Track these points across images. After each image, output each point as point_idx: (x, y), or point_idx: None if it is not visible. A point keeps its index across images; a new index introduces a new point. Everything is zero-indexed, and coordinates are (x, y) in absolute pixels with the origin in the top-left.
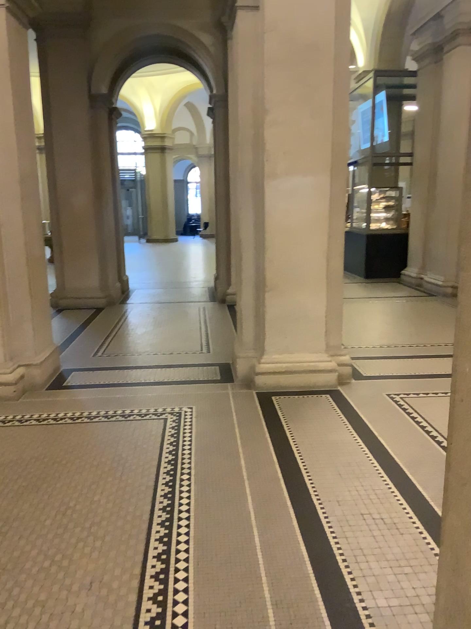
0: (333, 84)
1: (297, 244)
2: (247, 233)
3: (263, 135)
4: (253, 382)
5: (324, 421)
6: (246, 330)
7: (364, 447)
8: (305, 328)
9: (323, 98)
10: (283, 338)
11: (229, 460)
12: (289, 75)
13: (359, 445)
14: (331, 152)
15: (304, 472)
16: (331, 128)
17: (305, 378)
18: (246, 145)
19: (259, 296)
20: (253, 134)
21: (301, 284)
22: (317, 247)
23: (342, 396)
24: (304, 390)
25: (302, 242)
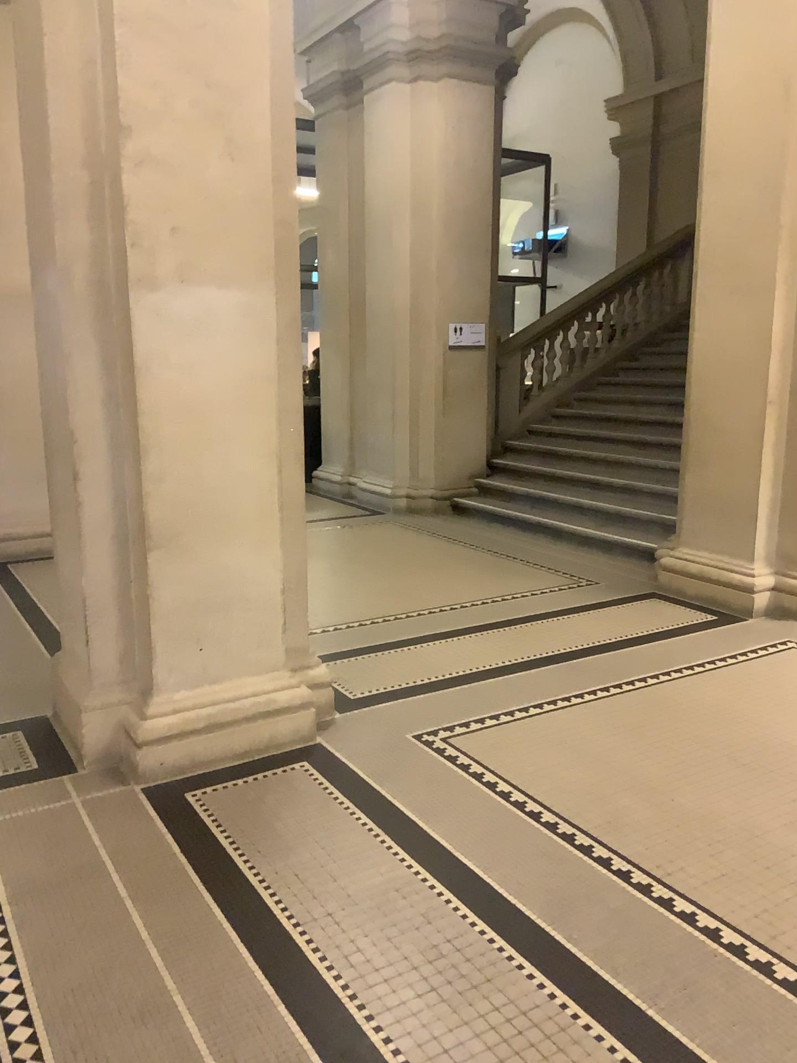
0: (270, 90)
1: (210, 440)
2: (85, 416)
3: (121, 189)
4: (129, 763)
5: (324, 834)
6: (94, 640)
7: (441, 889)
8: (236, 621)
9: (250, 118)
10: (189, 650)
11: (149, 1025)
12: (174, 53)
13: (428, 886)
14: (272, 239)
15: (351, 1006)
16: (269, 186)
17: (247, 732)
18: (72, 209)
19: (128, 562)
20: (89, 185)
21: (224, 527)
22: (255, 444)
23: (331, 758)
24: (248, 758)
25: (221, 435)
